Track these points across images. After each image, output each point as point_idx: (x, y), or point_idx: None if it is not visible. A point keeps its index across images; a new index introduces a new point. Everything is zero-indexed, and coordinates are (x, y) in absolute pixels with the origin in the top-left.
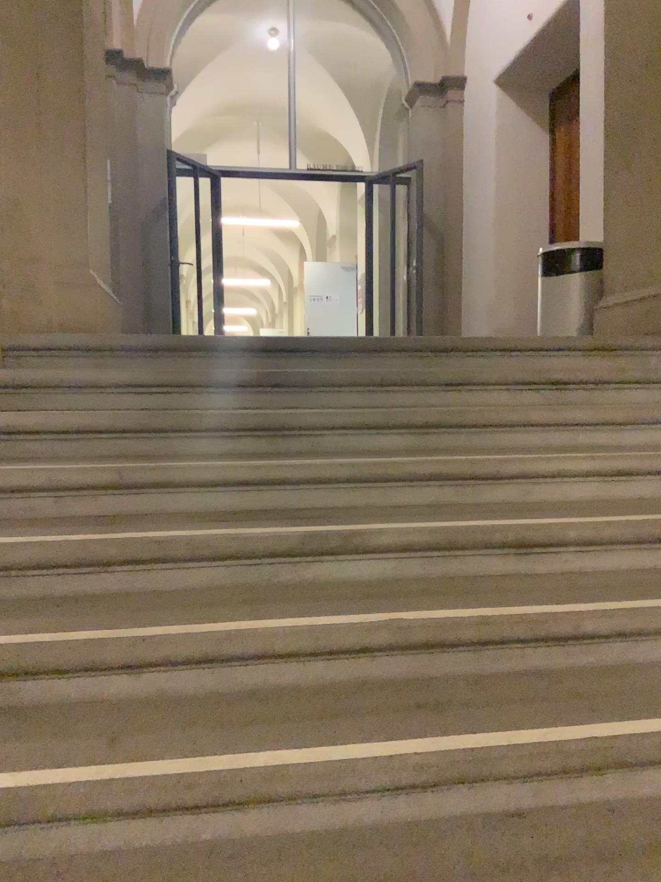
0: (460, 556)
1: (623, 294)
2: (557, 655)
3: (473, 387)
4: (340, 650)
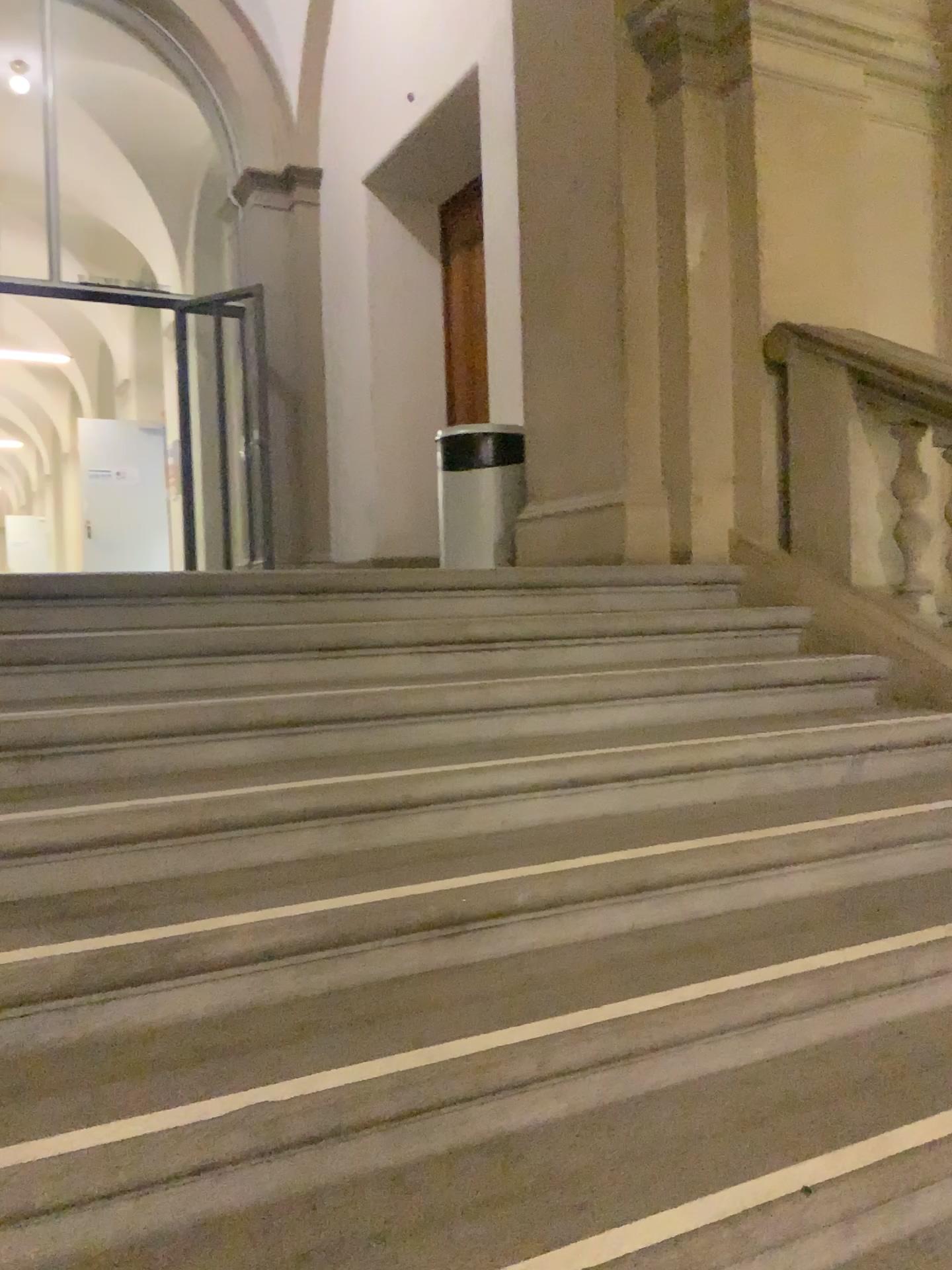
0: (349, 955)
1: (554, 500)
2: (507, 1114)
3: (355, 651)
4: (152, 1177)
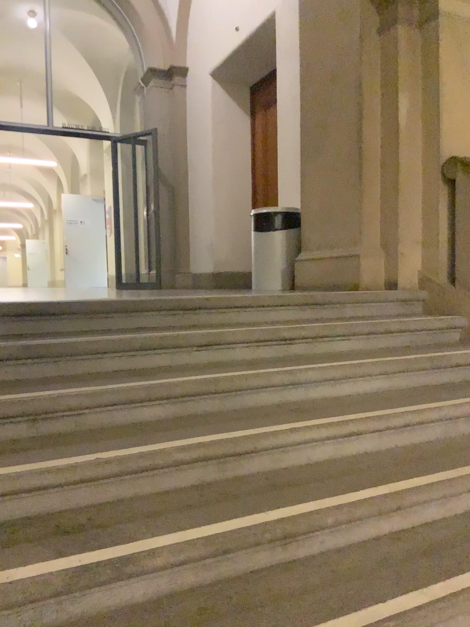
0: (231, 556)
1: (317, 250)
2: None
3: (218, 345)
4: None
